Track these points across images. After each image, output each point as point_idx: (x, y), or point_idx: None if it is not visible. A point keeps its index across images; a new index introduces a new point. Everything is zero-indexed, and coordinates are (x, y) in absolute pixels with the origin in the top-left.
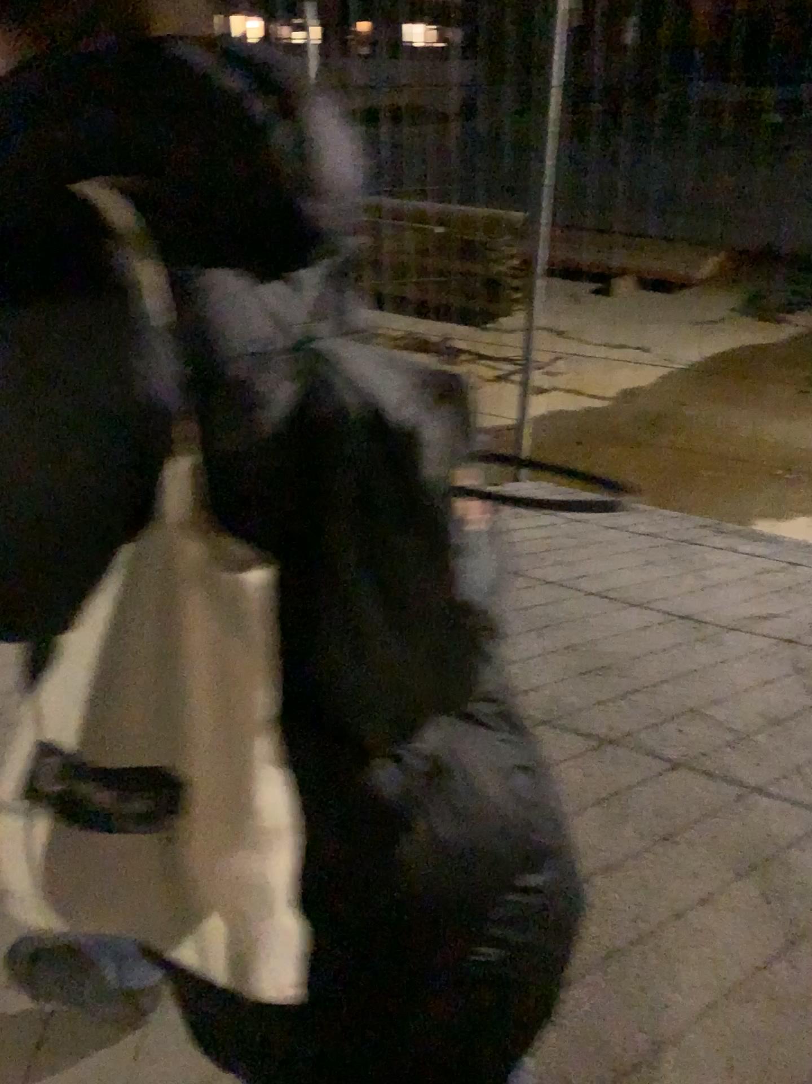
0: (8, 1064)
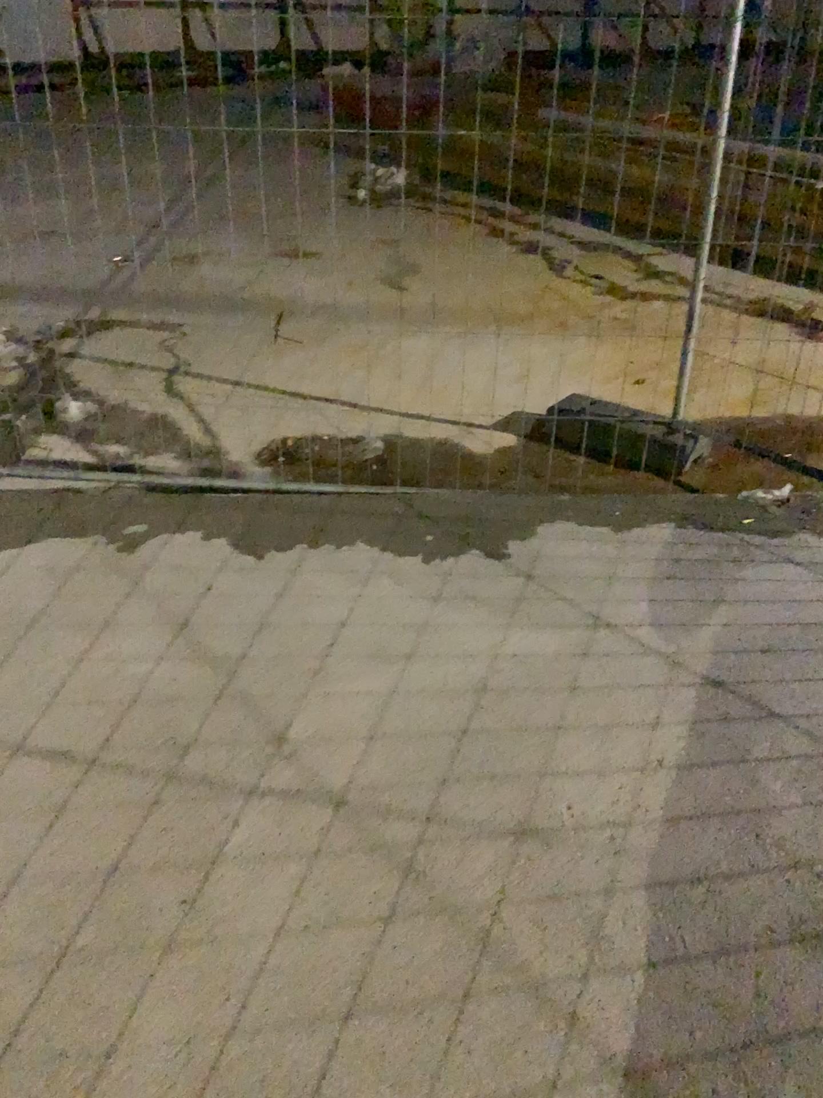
0: (336, 1003)
